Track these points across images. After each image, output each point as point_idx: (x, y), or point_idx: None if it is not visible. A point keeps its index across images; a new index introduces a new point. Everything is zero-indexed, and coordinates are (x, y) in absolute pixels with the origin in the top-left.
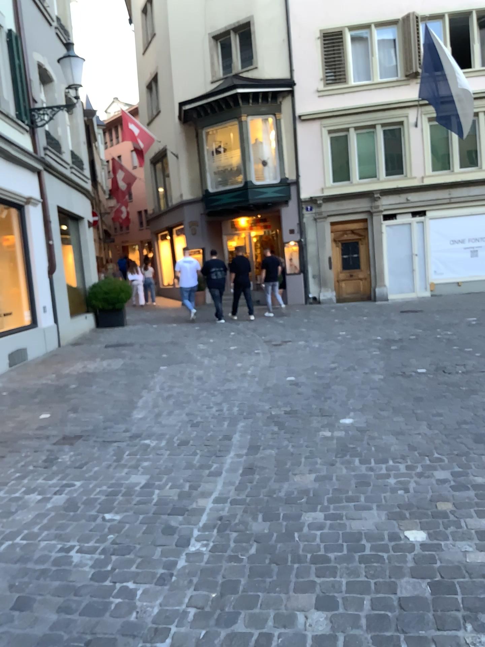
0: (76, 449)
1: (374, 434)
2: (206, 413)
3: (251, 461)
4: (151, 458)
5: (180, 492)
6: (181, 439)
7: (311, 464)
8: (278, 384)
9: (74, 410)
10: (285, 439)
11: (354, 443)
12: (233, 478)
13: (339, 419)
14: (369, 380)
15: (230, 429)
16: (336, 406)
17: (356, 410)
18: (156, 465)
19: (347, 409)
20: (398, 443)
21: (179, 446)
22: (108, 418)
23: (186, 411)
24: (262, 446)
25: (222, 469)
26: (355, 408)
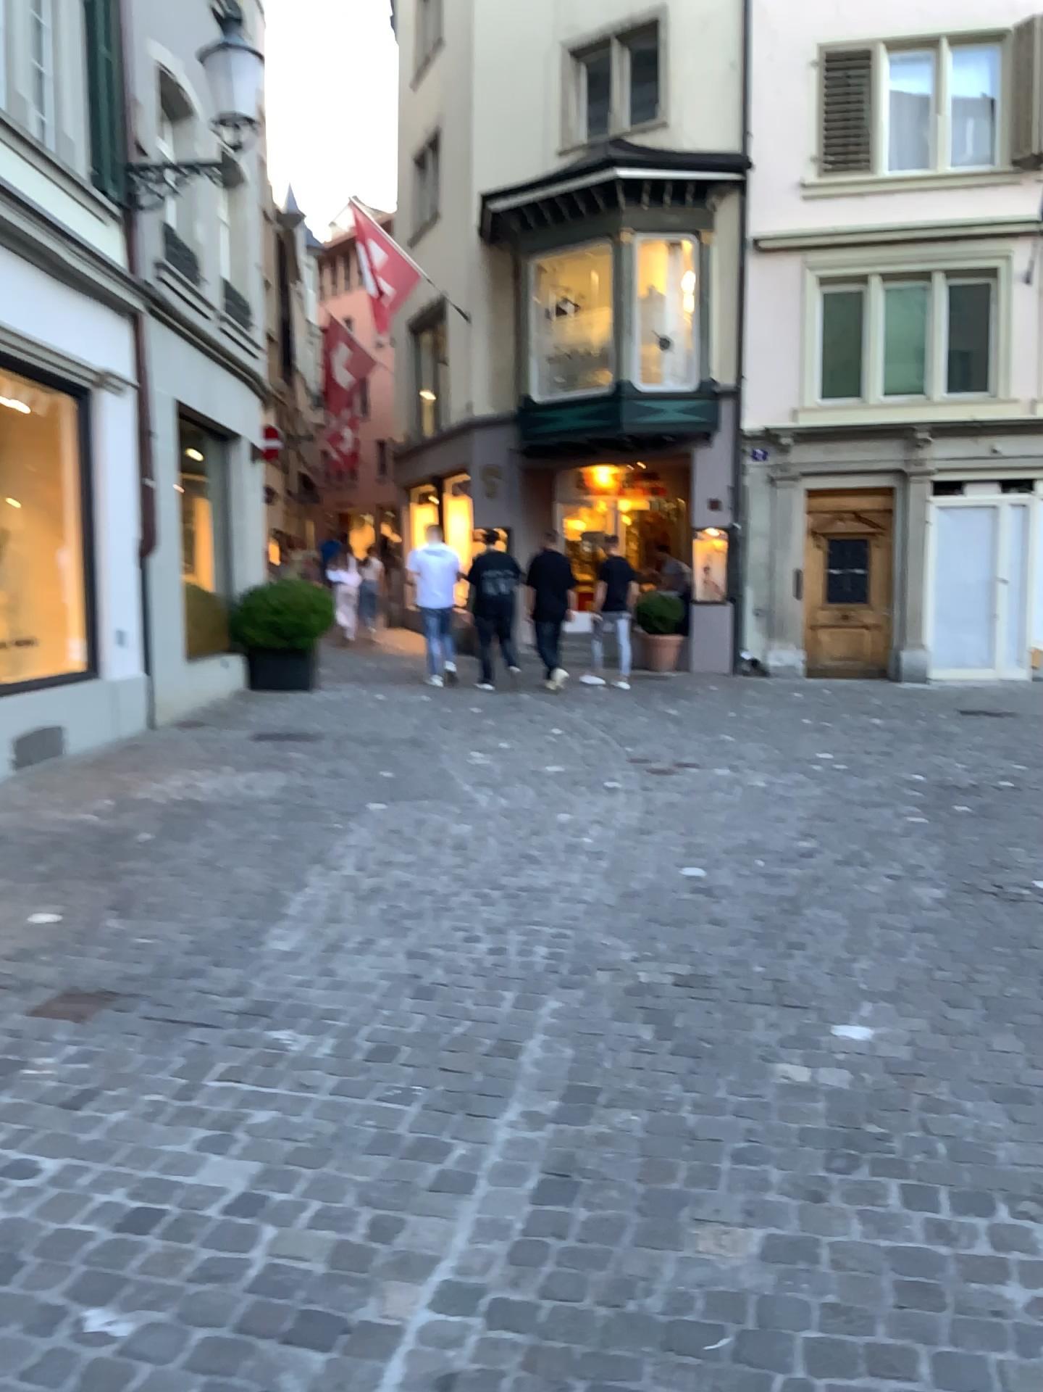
0: (82, 1041)
1: (940, 1093)
2: (460, 956)
3: (569, 1150)
4: (279, 1102)
5: (335, 1251)
6: (378, 1038)
7: (751, 1189)
8: (660, 886)
9: (121, 910)
10: (672, 1080)
11: (883, 1123)
12: (506, 1215)
13: (832, 1026)
14: (908, 903)
15: (518, 1018)
16: (819, 976)
17: (878, 1000)
18: (286, 1131)
19: (851, 989)
20: (1022, 1142)
21: (368, 1064)
22: (200, 944)
23: (408, 946)
24: (604, 1094)
25: (478, 1170)
26: (874, 992)
